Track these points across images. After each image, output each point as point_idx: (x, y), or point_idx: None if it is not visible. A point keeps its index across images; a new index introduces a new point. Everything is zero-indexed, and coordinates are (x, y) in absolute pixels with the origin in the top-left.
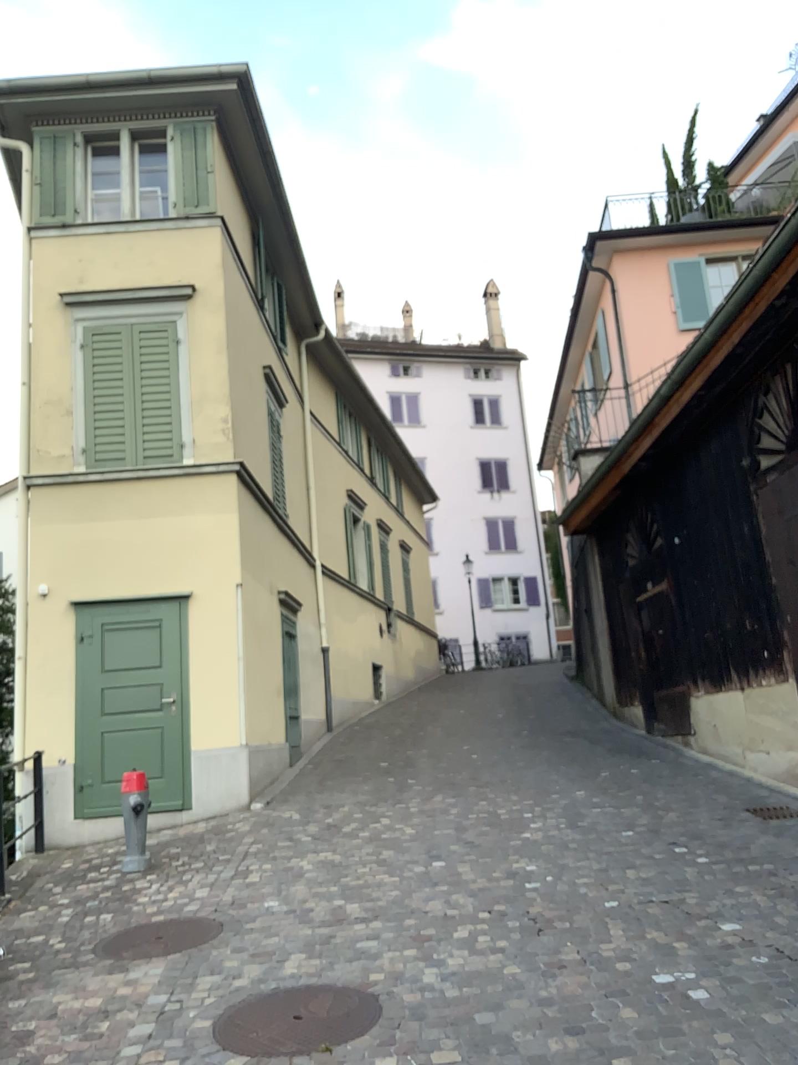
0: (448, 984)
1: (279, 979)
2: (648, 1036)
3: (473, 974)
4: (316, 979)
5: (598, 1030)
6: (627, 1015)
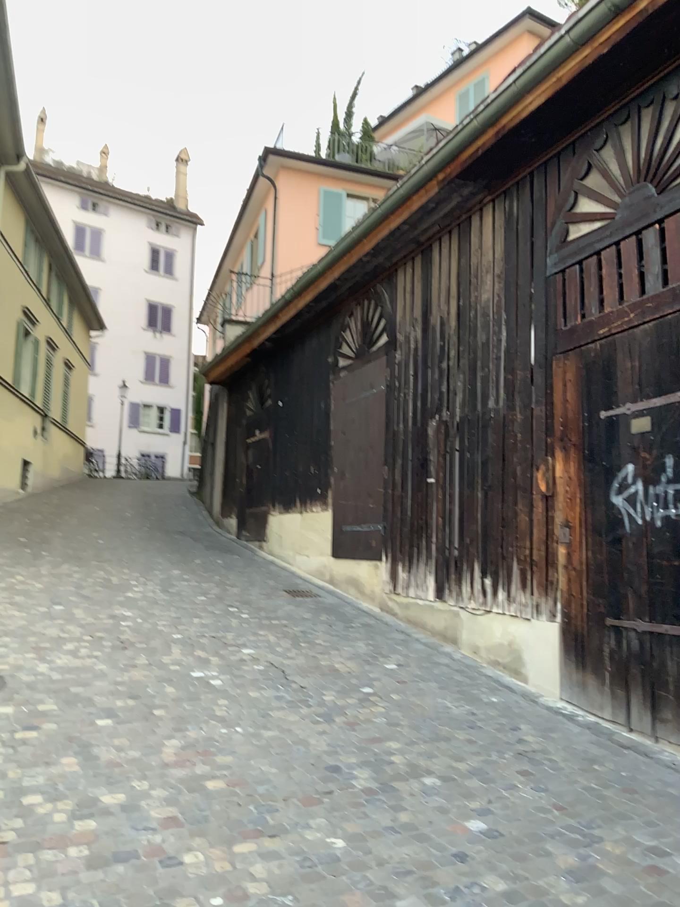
0: (55, 672)
1: None
2: (178, 700)
3: (73, 667)
4: None
5: (149, 697)
6: (169, 690)
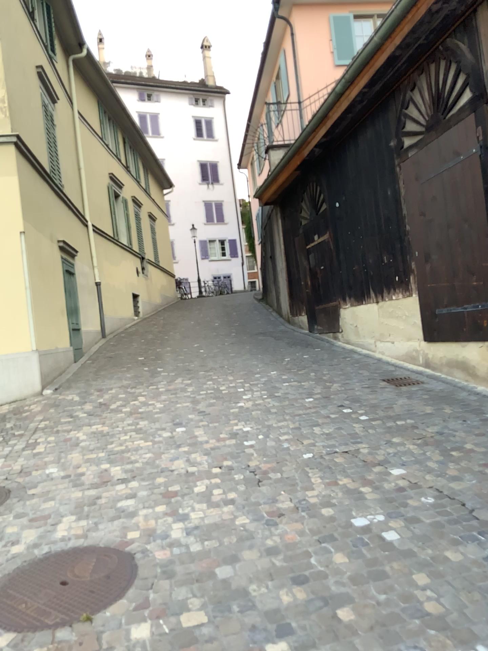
0: (192, 540)
1: (50, 544)
2: (360, 581)
3: (211, 529)
4: (81, 542)
5: (319, 577)
6: (340, 561)
